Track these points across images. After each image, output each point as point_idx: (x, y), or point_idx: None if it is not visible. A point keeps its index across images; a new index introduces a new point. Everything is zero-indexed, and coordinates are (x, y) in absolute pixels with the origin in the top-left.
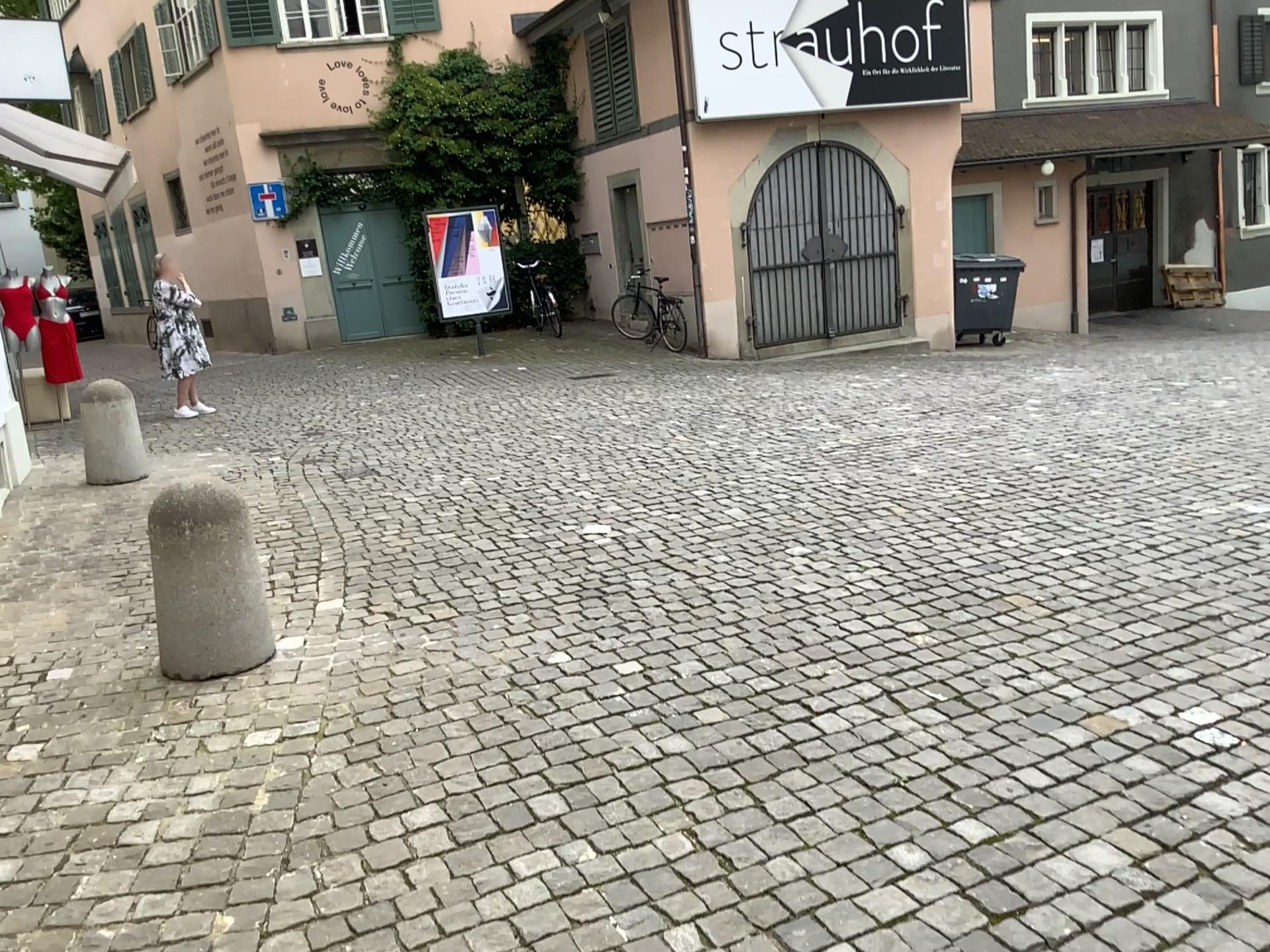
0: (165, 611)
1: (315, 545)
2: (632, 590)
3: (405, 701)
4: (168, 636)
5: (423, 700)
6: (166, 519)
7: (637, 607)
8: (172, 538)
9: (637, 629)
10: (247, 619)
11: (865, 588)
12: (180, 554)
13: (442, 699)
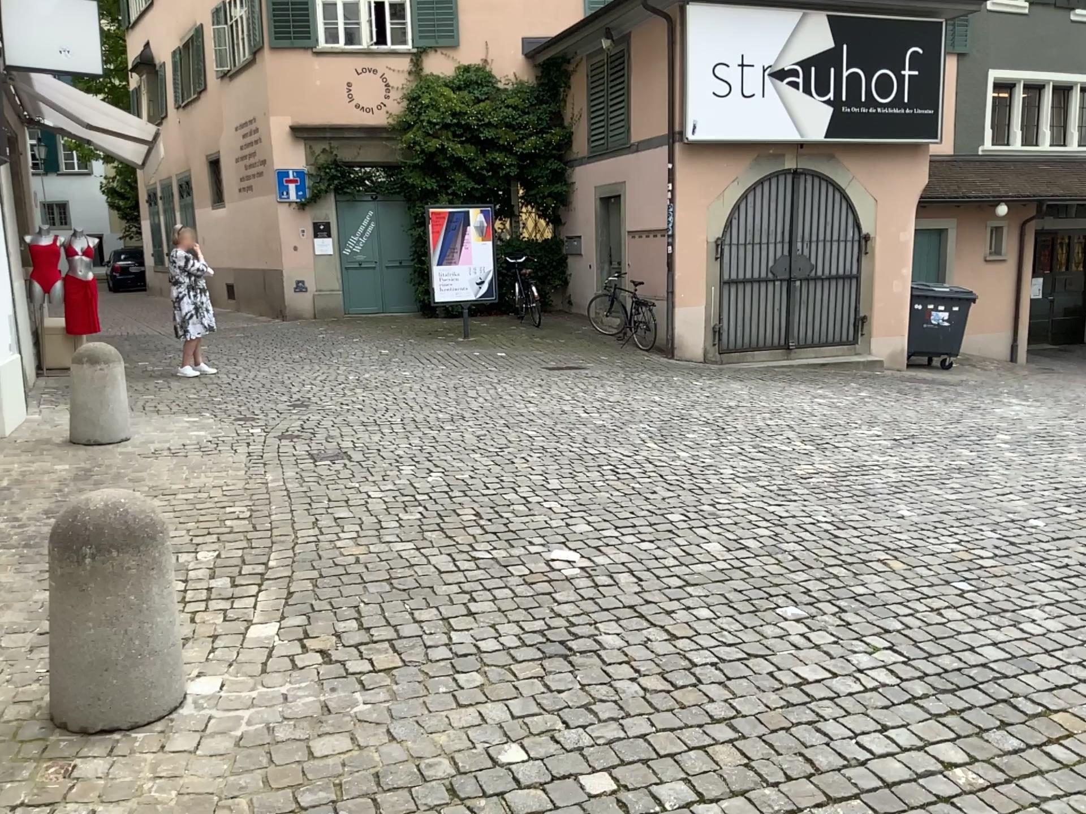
0: (55, 647)
1: (265, 546)
2: (604, 653)
3: (318, 807)
4: (56, 677)
5: (340, 809)
6: (69, 538)
7: (610, 681)
8: (72, 562)
9: (611, 718)
10: (150, 664)
11: (880, 683)
12: (80, 582)
13: (364, 810)
